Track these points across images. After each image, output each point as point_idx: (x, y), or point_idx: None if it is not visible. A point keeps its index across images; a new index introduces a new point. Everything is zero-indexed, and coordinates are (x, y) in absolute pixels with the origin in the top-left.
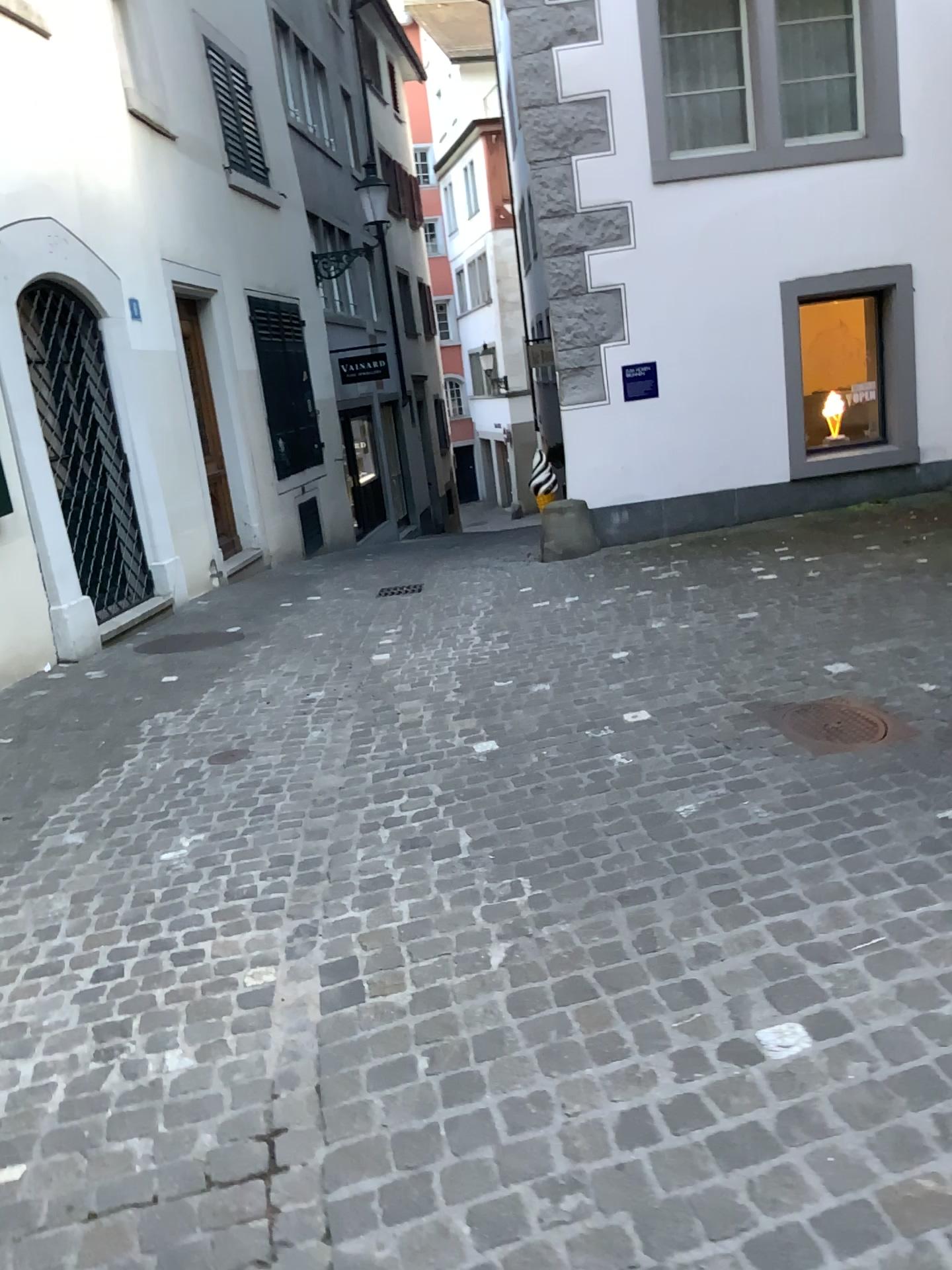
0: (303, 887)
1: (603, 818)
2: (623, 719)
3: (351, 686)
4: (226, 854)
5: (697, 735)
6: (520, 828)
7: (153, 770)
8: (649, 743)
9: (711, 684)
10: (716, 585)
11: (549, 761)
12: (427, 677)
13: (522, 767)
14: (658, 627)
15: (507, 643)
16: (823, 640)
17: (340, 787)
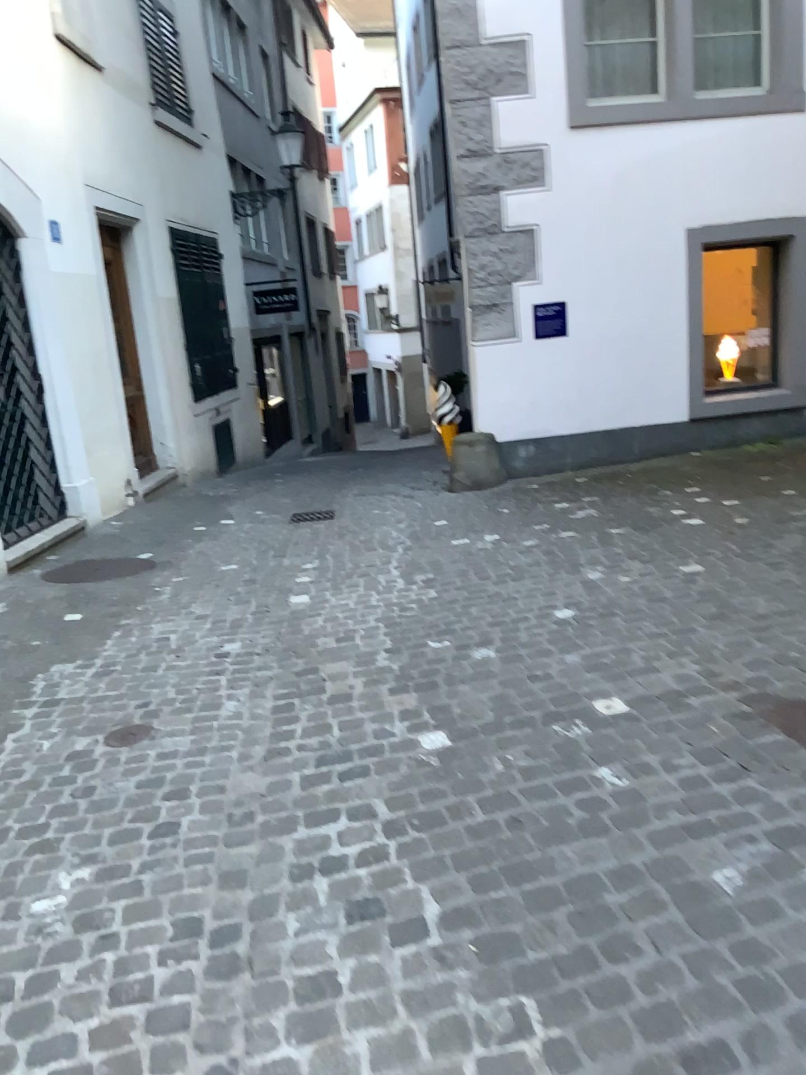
0: (217, 981)
1: (612, 881)
2: (593, 710)
3: (269, 639)
4: (116, 908)
5: (693, 741)
6: (503, 890)
7: (39, 752)
8: (635, 749)
9: (681, 661)
10: (643, 530)
11: (516, 769)
12: (352, 630)
13: (484, 777)
14: (596, 579)
15: (434, 590)
16: (792, 608)
17: (261, 792)
